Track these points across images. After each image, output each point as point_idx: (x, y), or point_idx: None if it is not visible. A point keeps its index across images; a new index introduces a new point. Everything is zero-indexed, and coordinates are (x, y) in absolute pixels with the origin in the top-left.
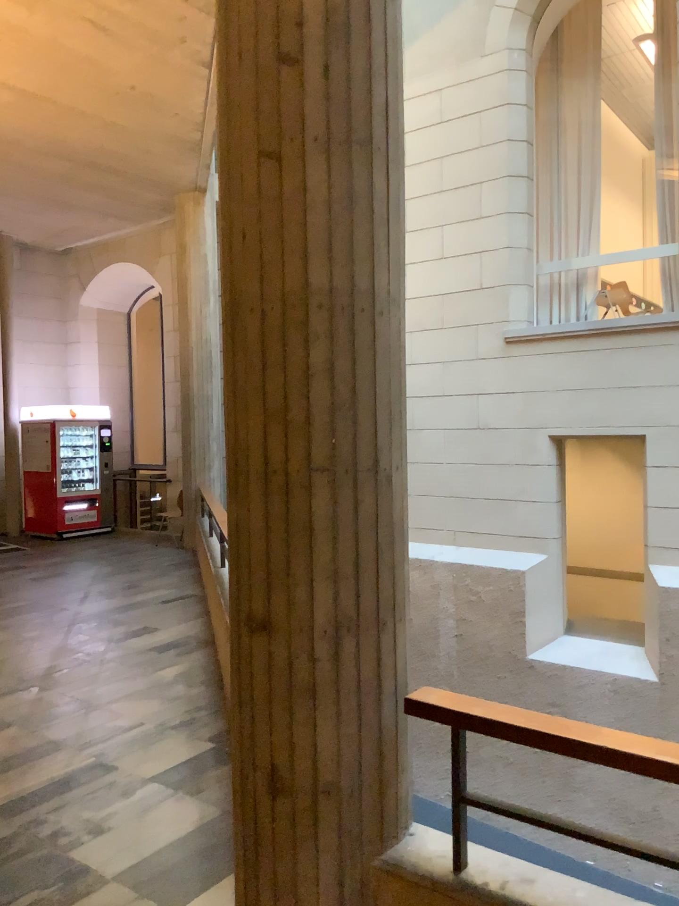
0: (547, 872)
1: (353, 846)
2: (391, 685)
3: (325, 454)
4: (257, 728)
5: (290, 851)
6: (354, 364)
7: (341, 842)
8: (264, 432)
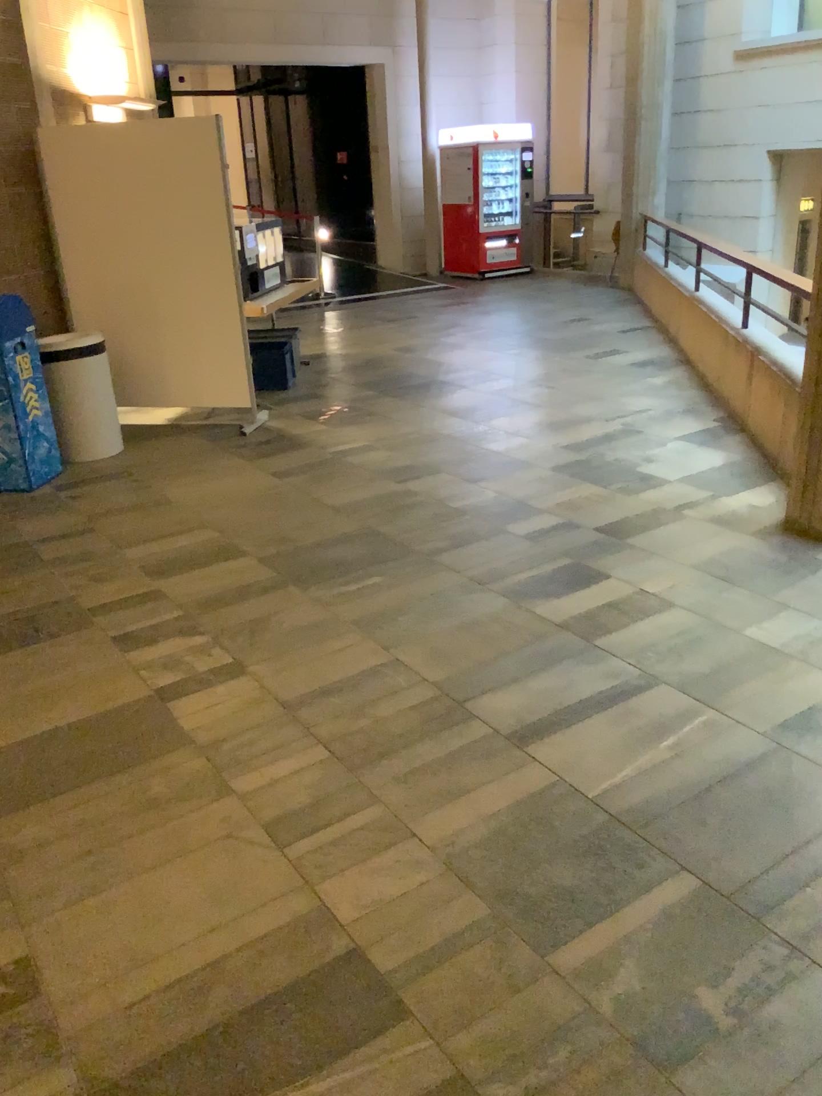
0: None
1: None
2: None
3: None
4: None
5: None
6: None
7: None
8: None
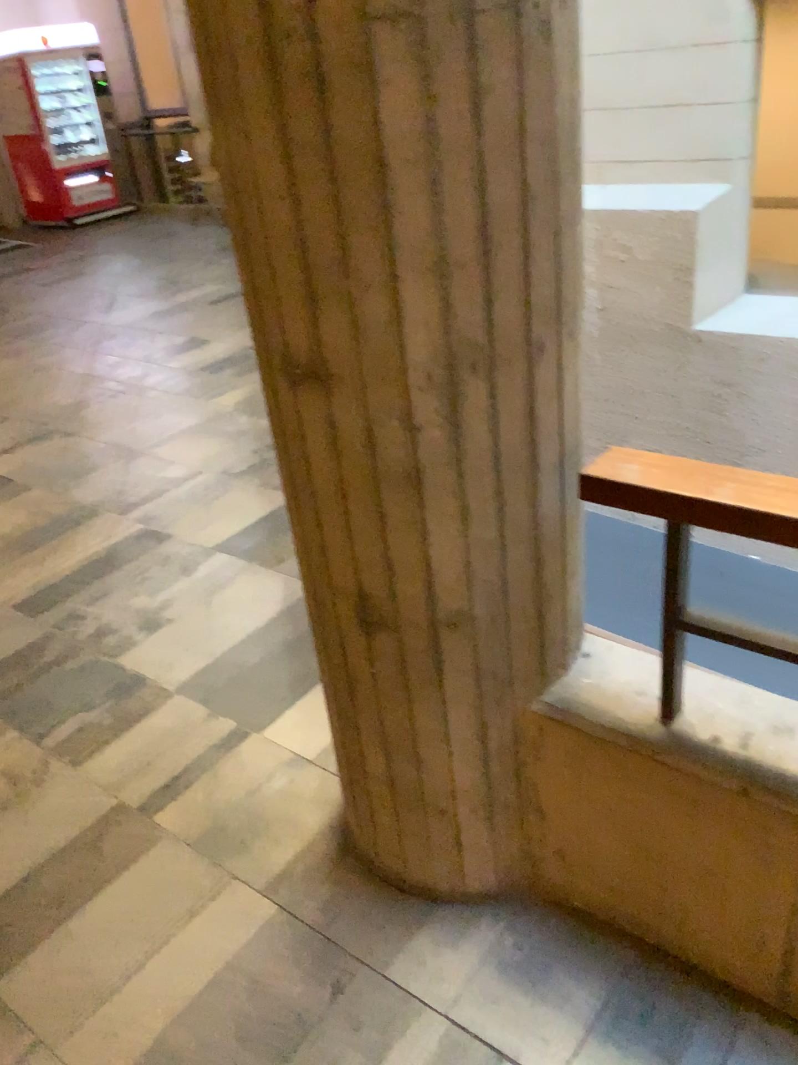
0: None
1: (502, 689)
2: (558, 444)
3: None
4: (327, 532)
5: (403, 702)
6: None
7: (483, 688)
8: None
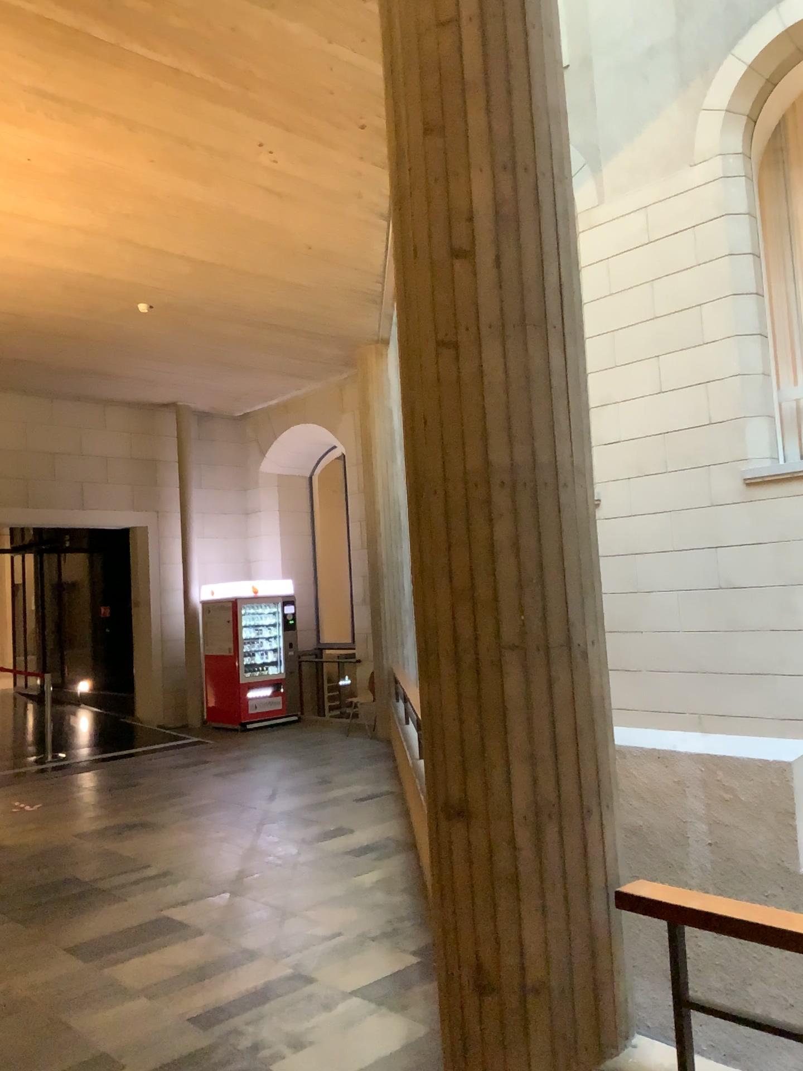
0: None
1: (566, 1054)
2: (600, 877)
3: (515, 633)
4: (459, 922)
5: (499, 1056)
6: (539, 541)
7: (554, 1049)
8: (452, 613)
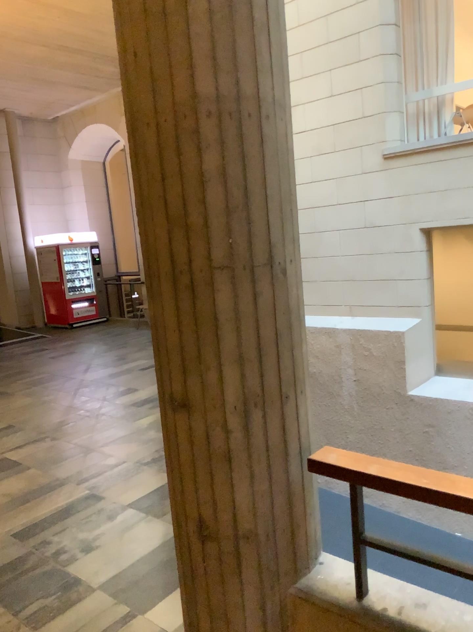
0: (438, 599)
1: (271, 580)
2: (297, 447)
3: (223, 253)
4: (185, 488)
5: (219, 586)
6: (243, 168)
7: (261, 578)
8: (168, 237)
